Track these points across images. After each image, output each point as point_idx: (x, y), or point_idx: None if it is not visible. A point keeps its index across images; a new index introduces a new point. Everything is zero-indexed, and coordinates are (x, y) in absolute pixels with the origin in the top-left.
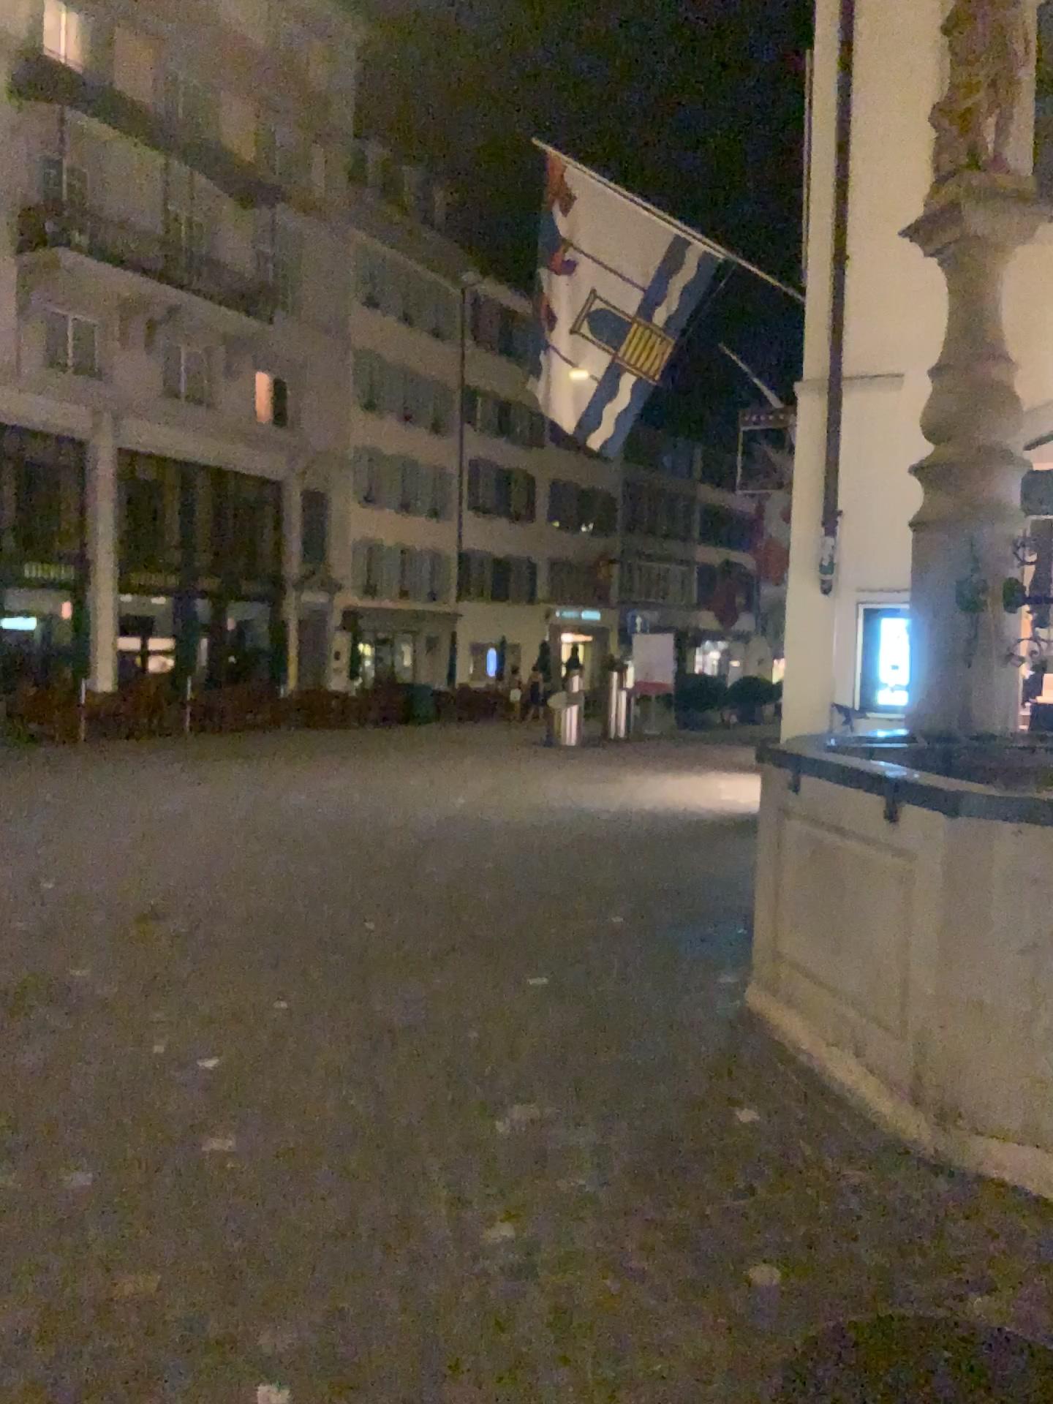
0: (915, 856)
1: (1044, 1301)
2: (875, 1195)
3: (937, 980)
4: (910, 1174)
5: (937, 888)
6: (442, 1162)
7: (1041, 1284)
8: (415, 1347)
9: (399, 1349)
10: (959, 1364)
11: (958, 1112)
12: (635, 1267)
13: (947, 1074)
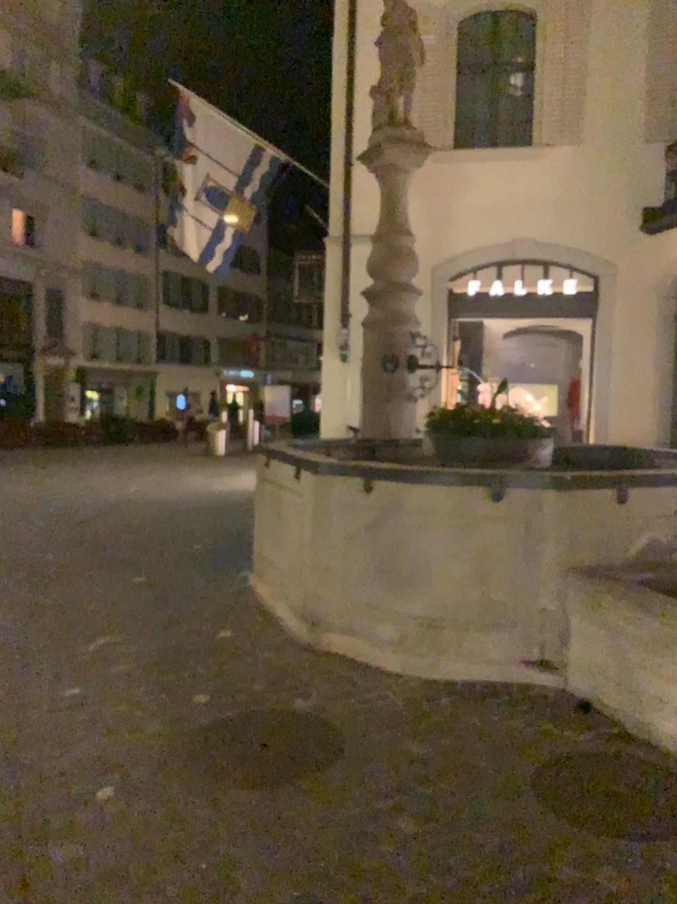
0: (303, 495)
1: (327, 698)
2: (269, 662)
3: (310, 557)
4: (291, 652)
5: (310, 511)
6: (51, 662)
7: (329, 691)
8: (10, 738)
9: (2, 739)
10: (274, 723)
11: (318, 622)
12: (136, 699)
13: (314, 603)
